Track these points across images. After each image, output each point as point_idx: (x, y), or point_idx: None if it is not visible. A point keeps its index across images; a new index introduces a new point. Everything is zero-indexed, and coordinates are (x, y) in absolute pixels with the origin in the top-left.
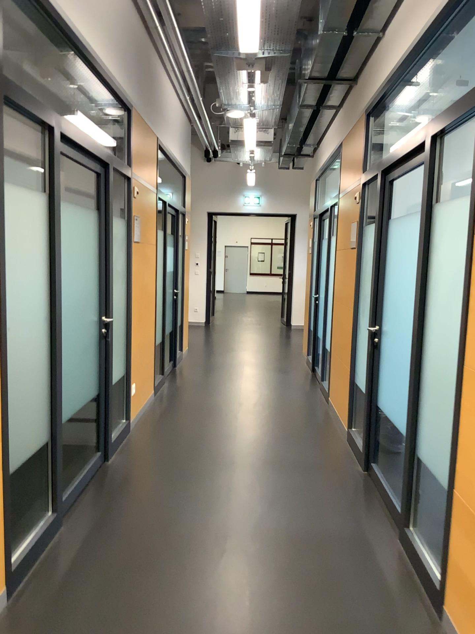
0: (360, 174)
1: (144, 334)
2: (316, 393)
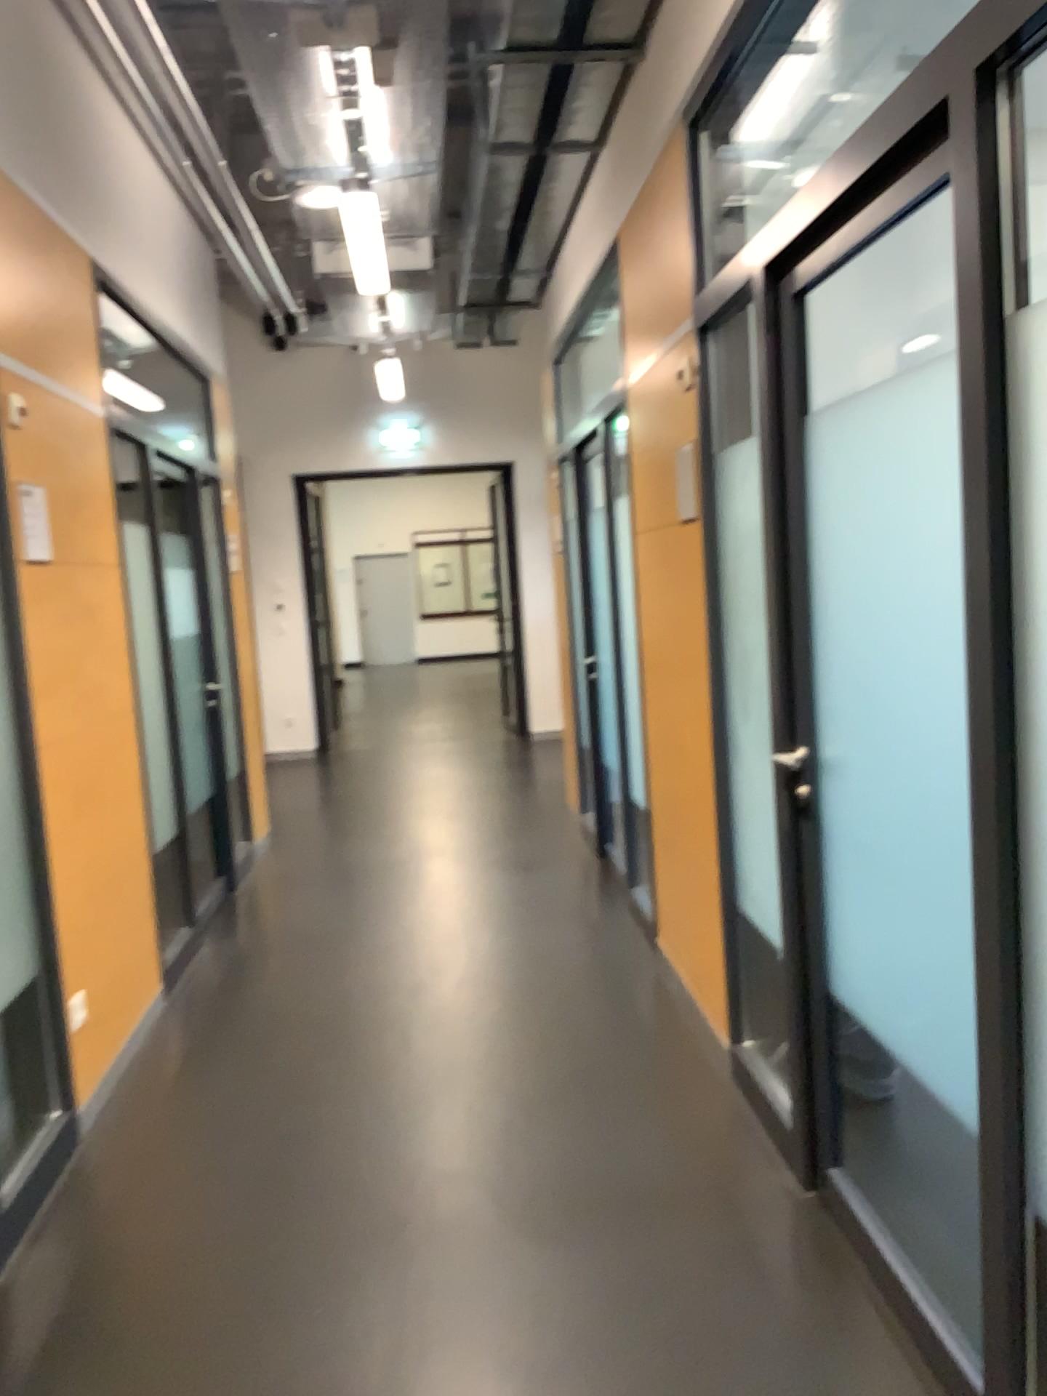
0: (688, 301)
1: (104, 835)
2: (619, 927)
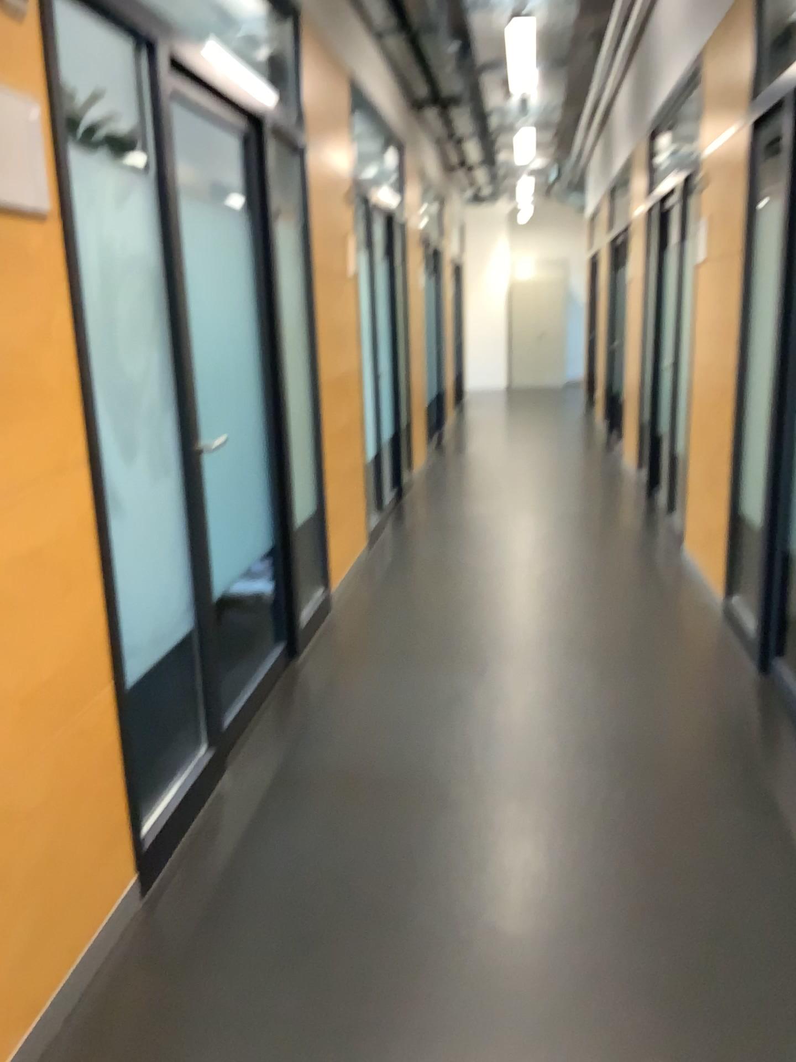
0: None
1: None
2: None
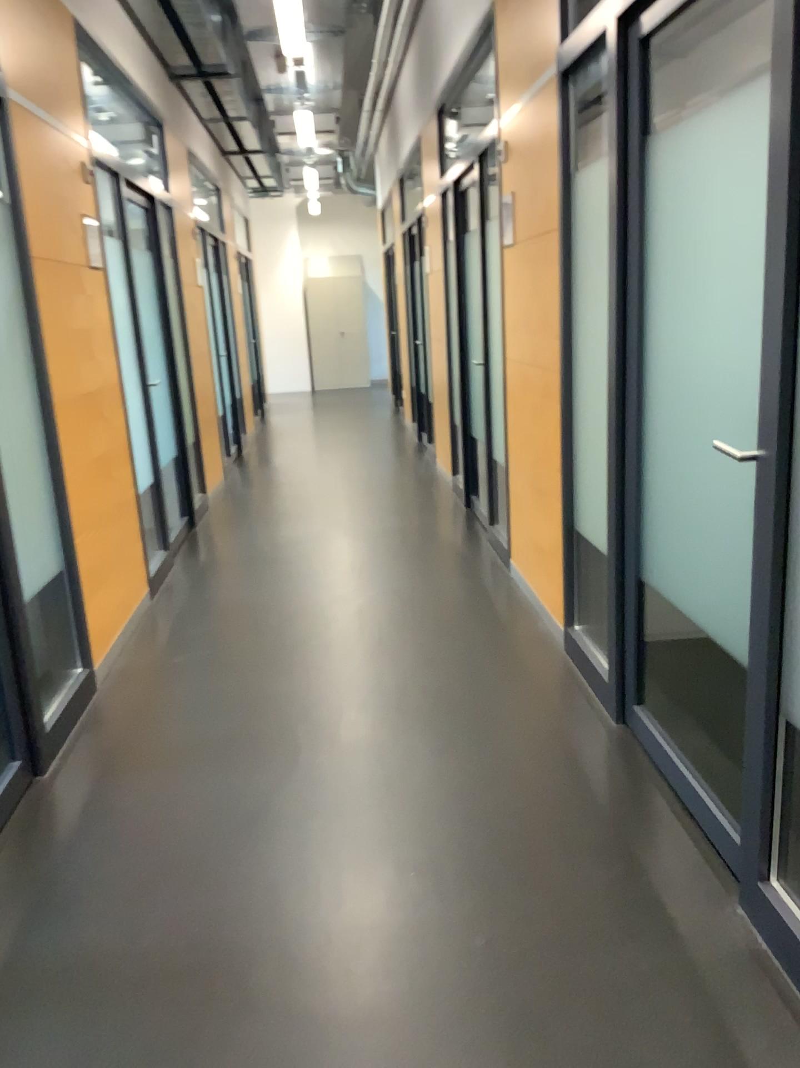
0: None
1: None
2: None
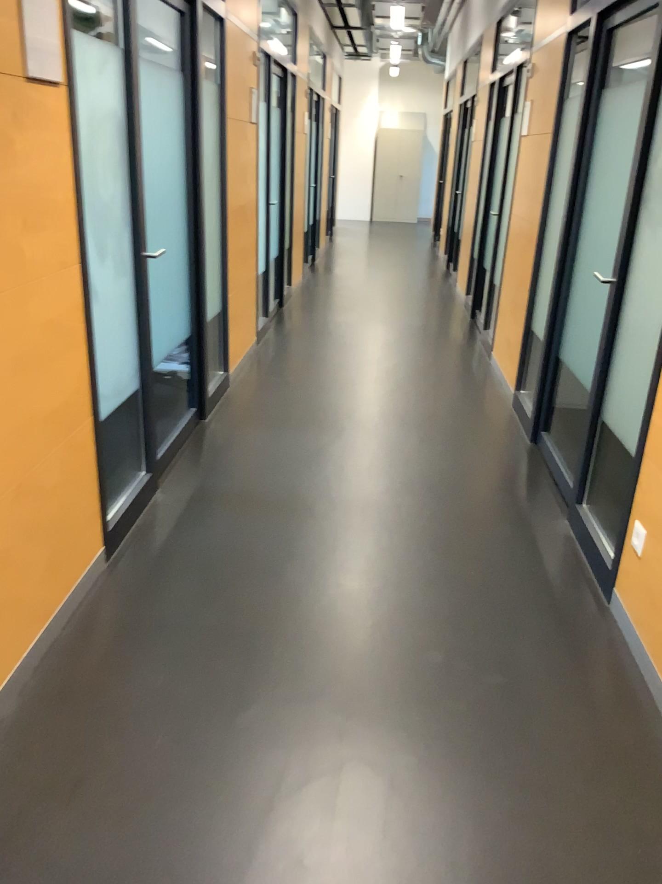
0: None
1: None
2: None
